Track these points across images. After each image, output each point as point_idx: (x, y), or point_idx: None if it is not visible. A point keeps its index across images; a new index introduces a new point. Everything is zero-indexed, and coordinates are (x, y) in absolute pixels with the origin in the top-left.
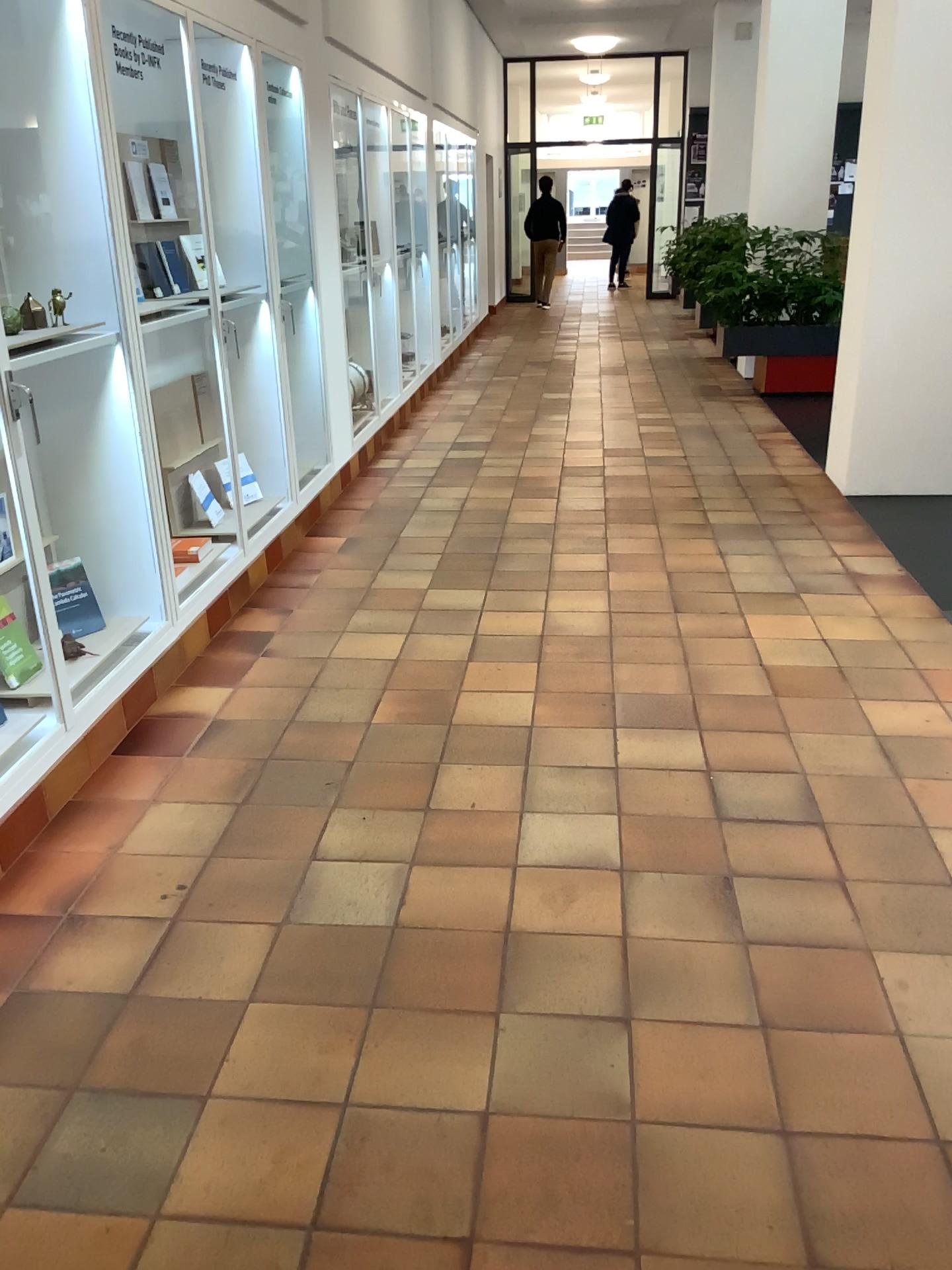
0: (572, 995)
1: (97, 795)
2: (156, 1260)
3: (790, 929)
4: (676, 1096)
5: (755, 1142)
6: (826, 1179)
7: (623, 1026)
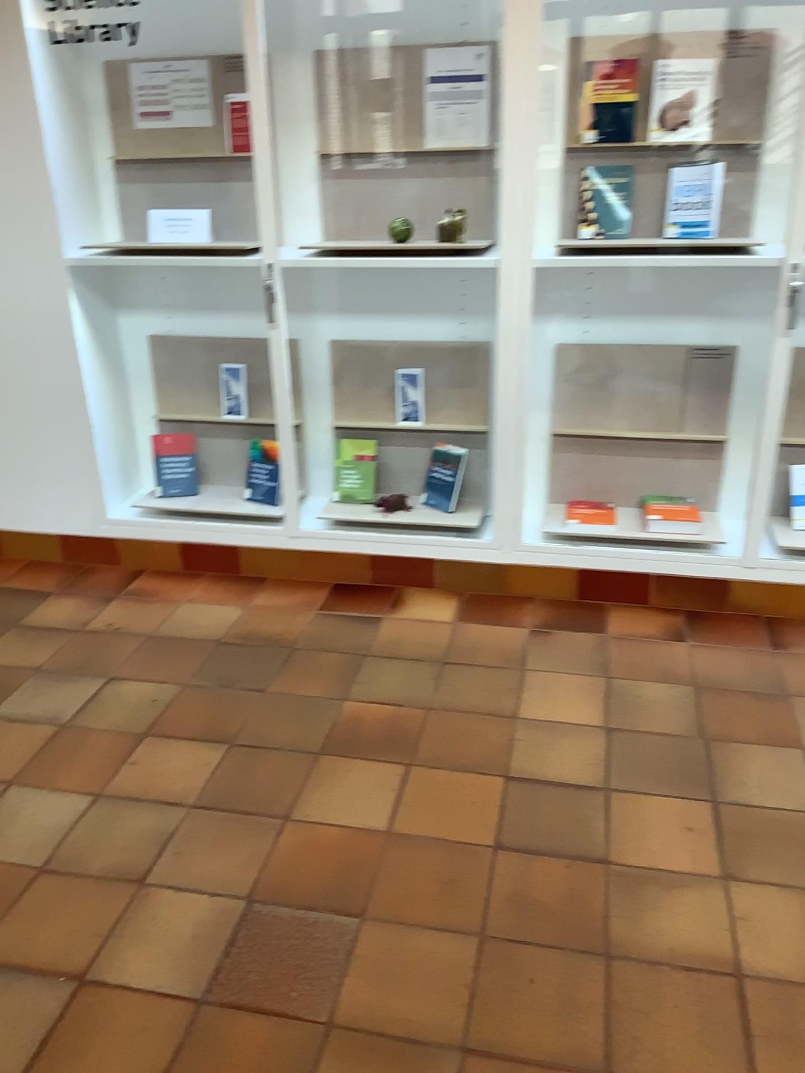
0: None
1: (262, 583)
2: None
3: None
4: None
5: None
6: None
7: None
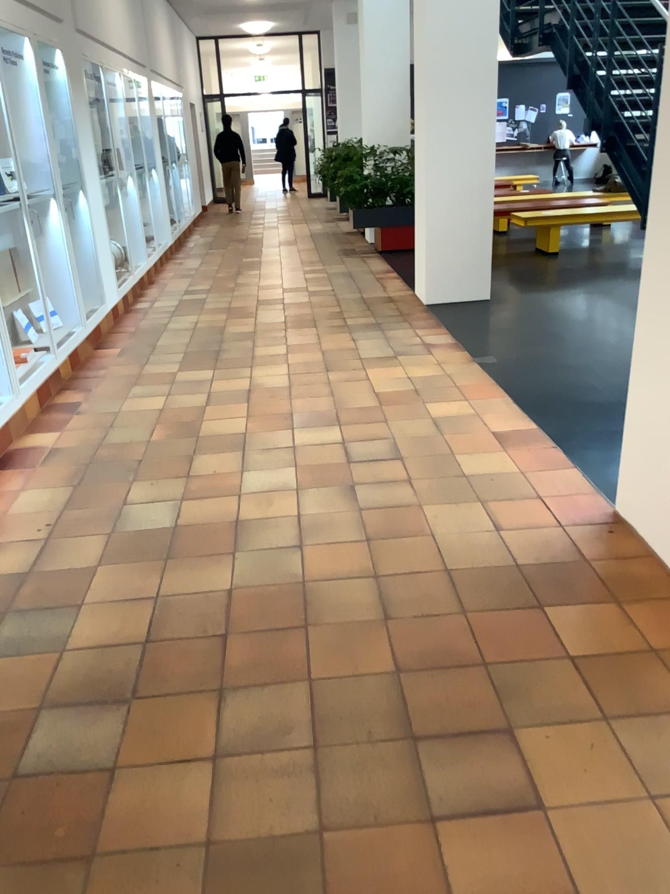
0: (271, 540)
1: None
2: (67, 663)
3: (383, 502)
4: (324, 571)
5: (362, 581)
6: (395, 590)
7: (297, 549)
